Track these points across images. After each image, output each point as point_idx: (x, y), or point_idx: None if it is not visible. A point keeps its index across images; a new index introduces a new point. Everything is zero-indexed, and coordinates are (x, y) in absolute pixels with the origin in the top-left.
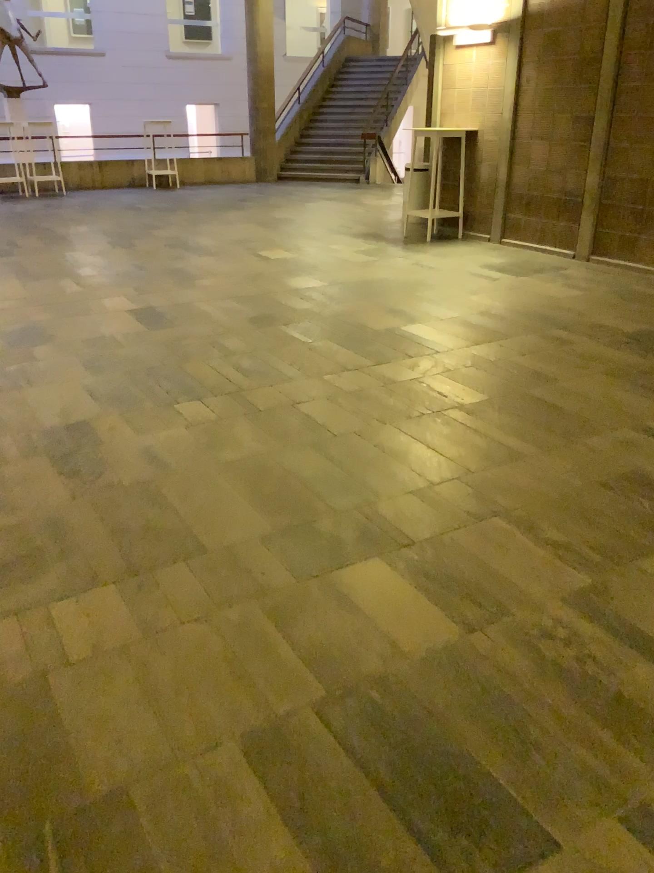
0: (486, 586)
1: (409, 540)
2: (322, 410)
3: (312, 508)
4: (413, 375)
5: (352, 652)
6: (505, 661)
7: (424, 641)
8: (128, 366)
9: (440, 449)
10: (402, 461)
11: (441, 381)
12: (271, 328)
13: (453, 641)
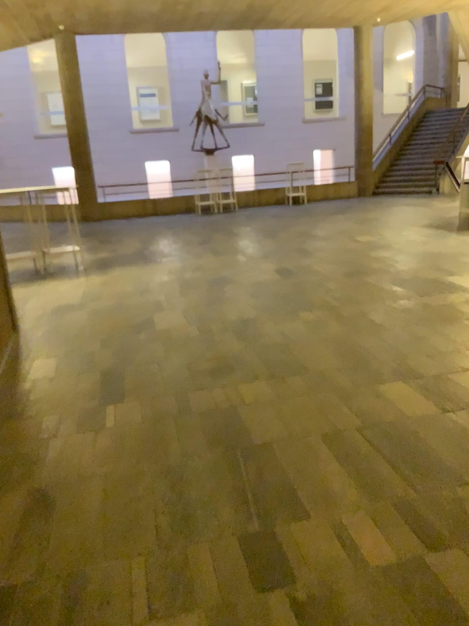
0: (462, 393)
1: (424, 374)
2: (384, 317)
3: (372, 358)
4: (445, 302)
5: (383, 410)
6: (464, 420)
7: (421, 410)
8: (276, 295)
9: (453, 337)
10: (427, 341)
11: (463, 306)
12: (360, 278)
13: (438, 411)
